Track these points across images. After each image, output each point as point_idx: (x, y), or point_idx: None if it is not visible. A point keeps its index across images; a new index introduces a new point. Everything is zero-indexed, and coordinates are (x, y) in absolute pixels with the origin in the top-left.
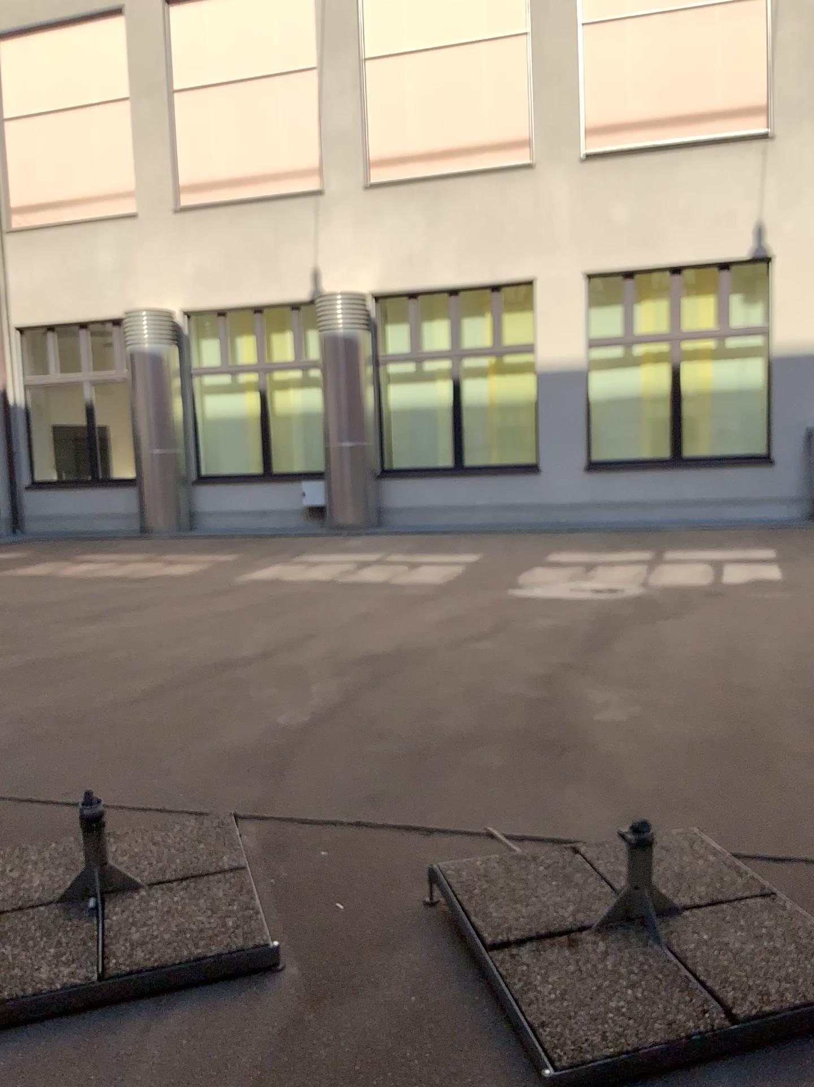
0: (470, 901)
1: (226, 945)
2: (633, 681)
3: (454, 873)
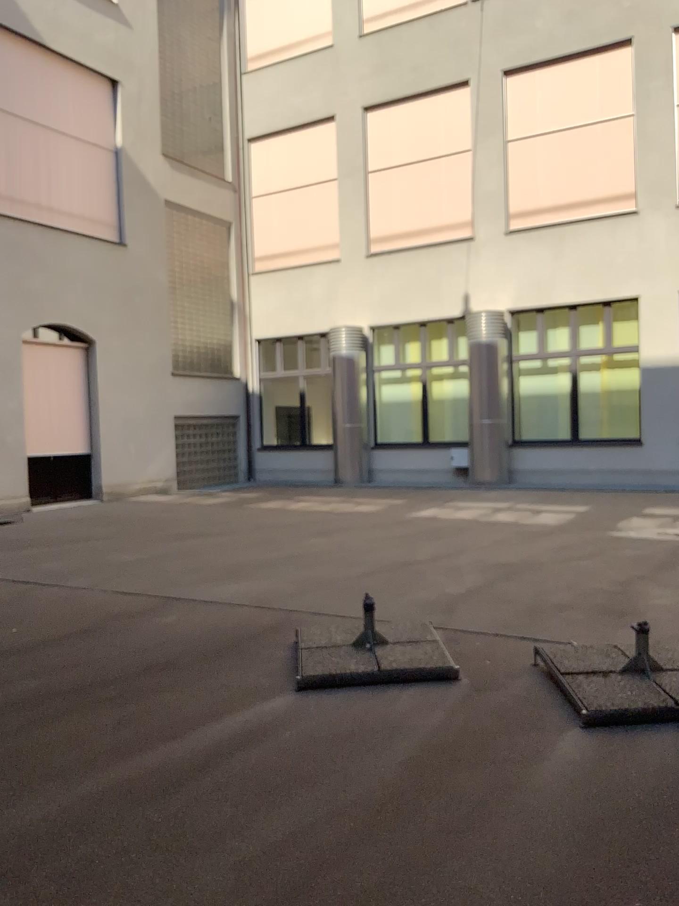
0: (554, 658)
1: (433, 666)
2: None
3: (547, 649)
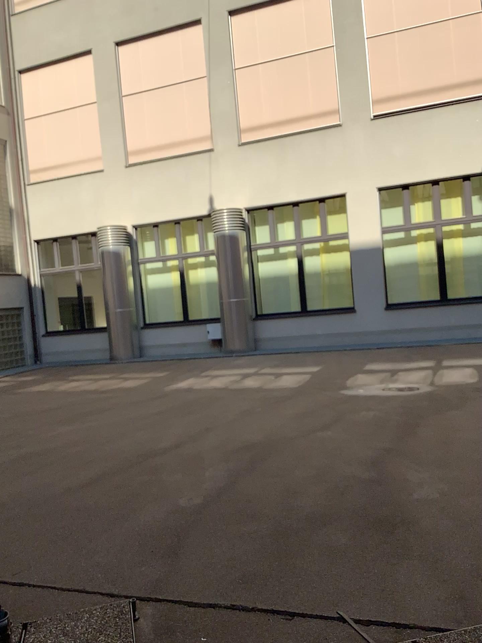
0: None
1: None
2: (437, 463)
3: None
